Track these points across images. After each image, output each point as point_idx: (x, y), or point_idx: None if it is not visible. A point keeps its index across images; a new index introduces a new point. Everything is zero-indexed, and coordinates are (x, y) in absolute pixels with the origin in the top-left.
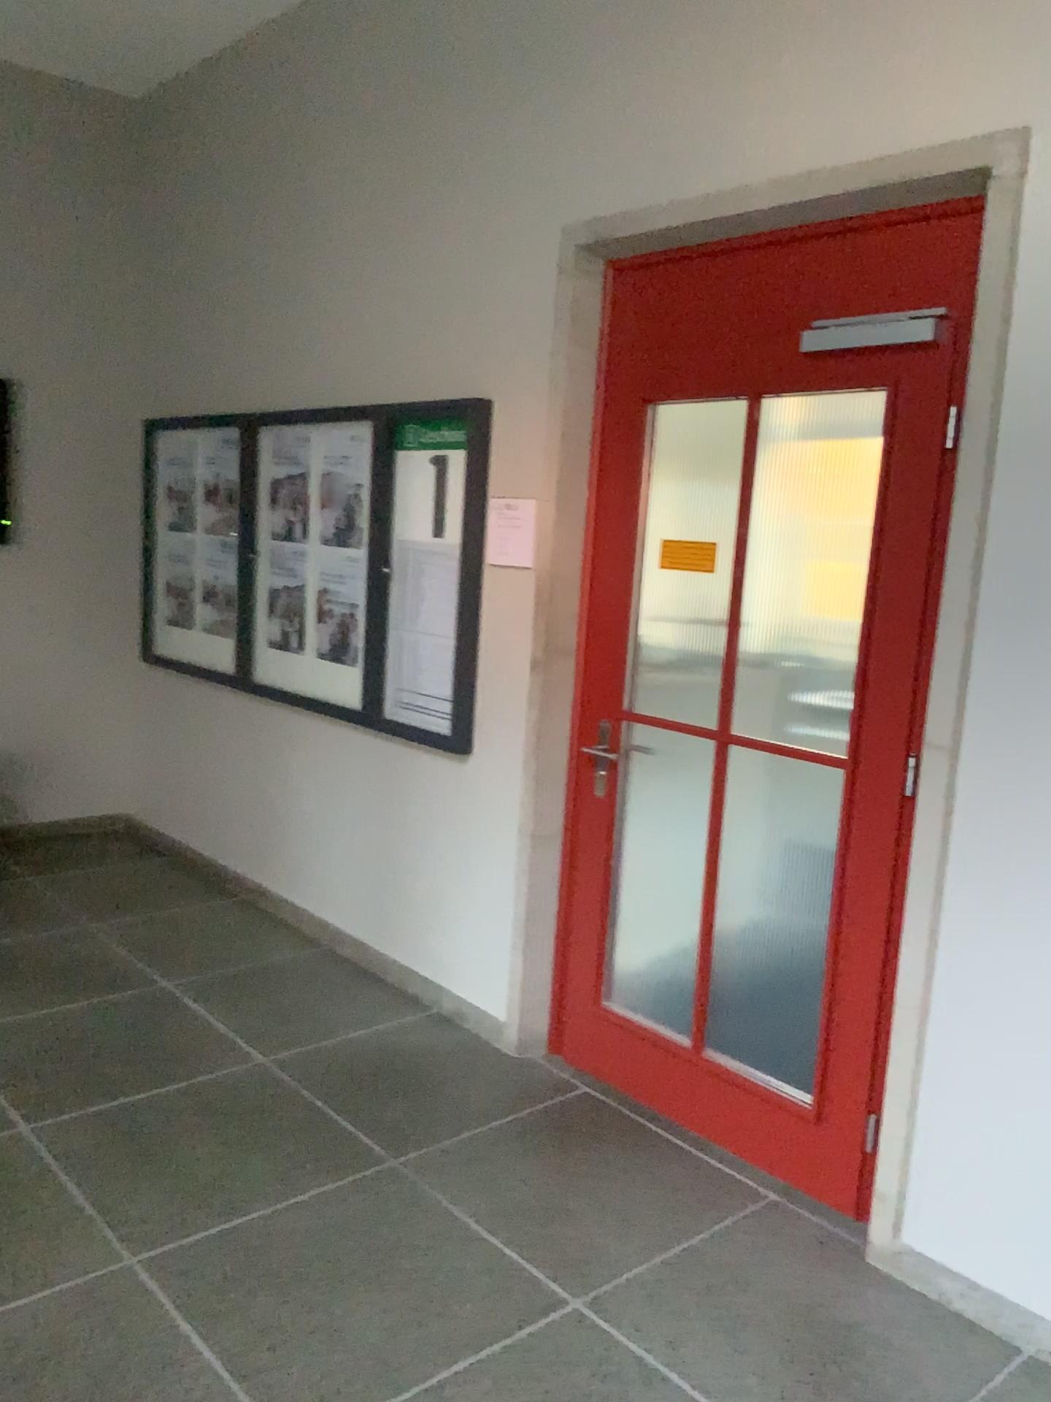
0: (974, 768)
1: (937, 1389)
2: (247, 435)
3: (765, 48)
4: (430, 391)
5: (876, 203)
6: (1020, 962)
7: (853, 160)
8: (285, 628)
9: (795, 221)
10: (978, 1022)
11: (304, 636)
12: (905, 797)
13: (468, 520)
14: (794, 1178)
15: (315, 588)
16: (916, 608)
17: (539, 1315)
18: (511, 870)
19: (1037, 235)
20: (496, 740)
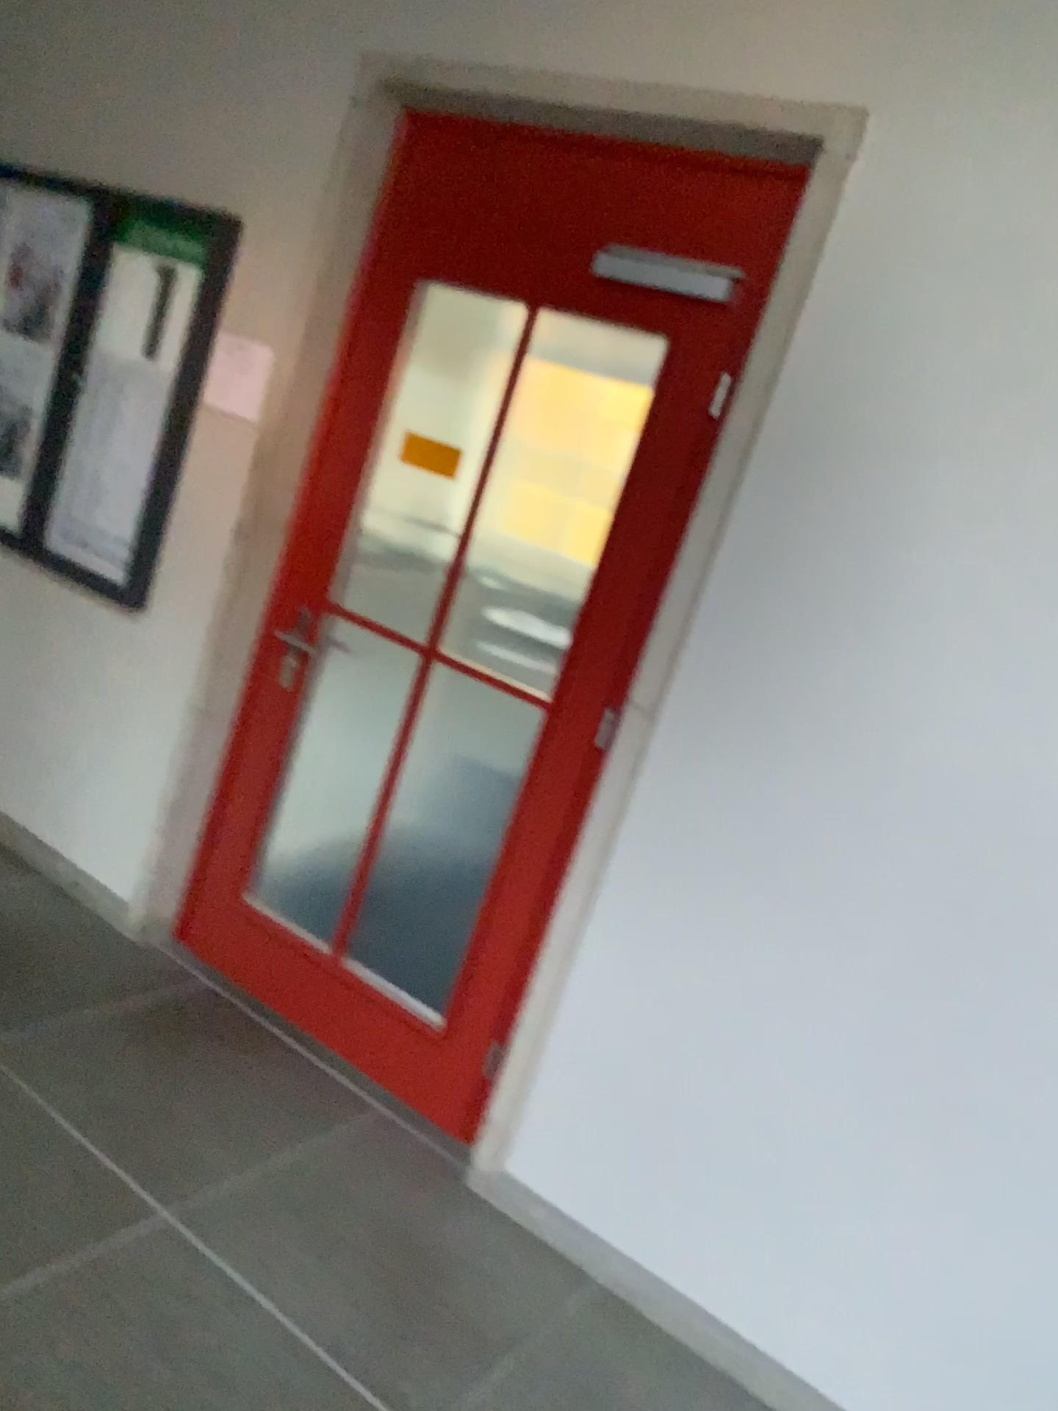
0: (672, 735)
1: (513, 1316)
2: None
3: None
4: (172, 190)
5: (705, 138)
6: (672, 925)
7: (694, 84)
8: None
9: (620, 128)
10: (620, 975)
11: None
12: (597, 748)
13: (191, 351)
14: (407, 1097)
15: None
16: (651, 565)
17: (122, 1229)
18: (167, 743)
19: (854, 224)
20: (176, 600)
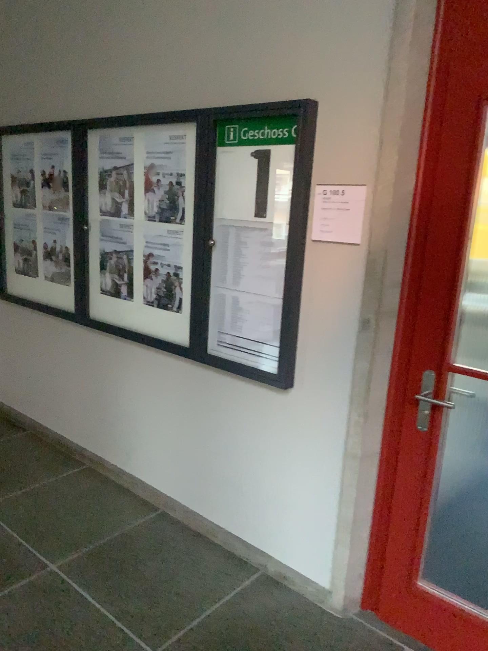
0: None
1: None
2: (77, 136)
3: None
4: (250, 96)
5: None
6: None
7: None
8: (117, 281)
9: None
10: None
11: (133, 288)
12: None
13: (295, 204)
14: None
15: (143, 253)
16: None
17: None
18: (337, 479)
19: None
20: (320, 379)
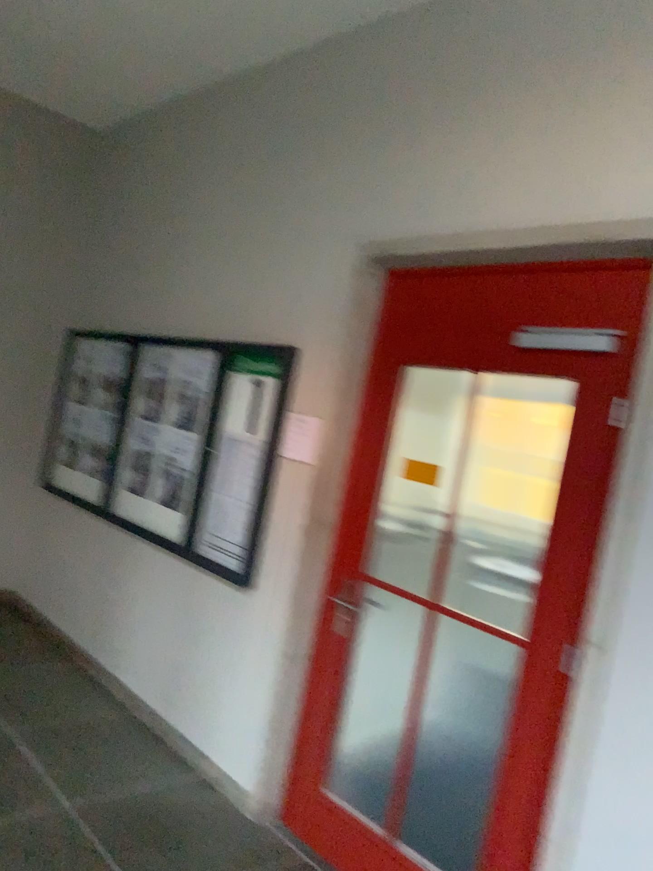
0: (623, 666)
1: None
2: (134, 348)
3: (509, 142)
4: (257, 335)
5: (578, 252)
6: (648, 825)
7: (565, 221)
8: (138, 479)
9: (520, 256)
10: (612, 868)
11: (150, 487)
12: (566, 676)
13: (272, 426)
14: None
15: (162, 456)
16: (585, 537)
17: None
18: (270, 678)
19: None
20: (271, 581)
